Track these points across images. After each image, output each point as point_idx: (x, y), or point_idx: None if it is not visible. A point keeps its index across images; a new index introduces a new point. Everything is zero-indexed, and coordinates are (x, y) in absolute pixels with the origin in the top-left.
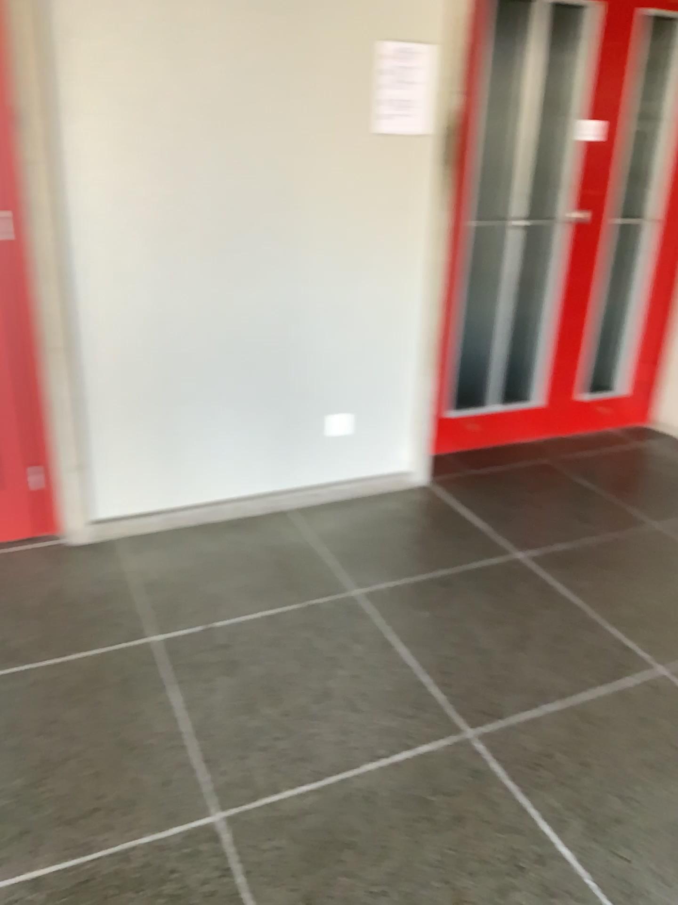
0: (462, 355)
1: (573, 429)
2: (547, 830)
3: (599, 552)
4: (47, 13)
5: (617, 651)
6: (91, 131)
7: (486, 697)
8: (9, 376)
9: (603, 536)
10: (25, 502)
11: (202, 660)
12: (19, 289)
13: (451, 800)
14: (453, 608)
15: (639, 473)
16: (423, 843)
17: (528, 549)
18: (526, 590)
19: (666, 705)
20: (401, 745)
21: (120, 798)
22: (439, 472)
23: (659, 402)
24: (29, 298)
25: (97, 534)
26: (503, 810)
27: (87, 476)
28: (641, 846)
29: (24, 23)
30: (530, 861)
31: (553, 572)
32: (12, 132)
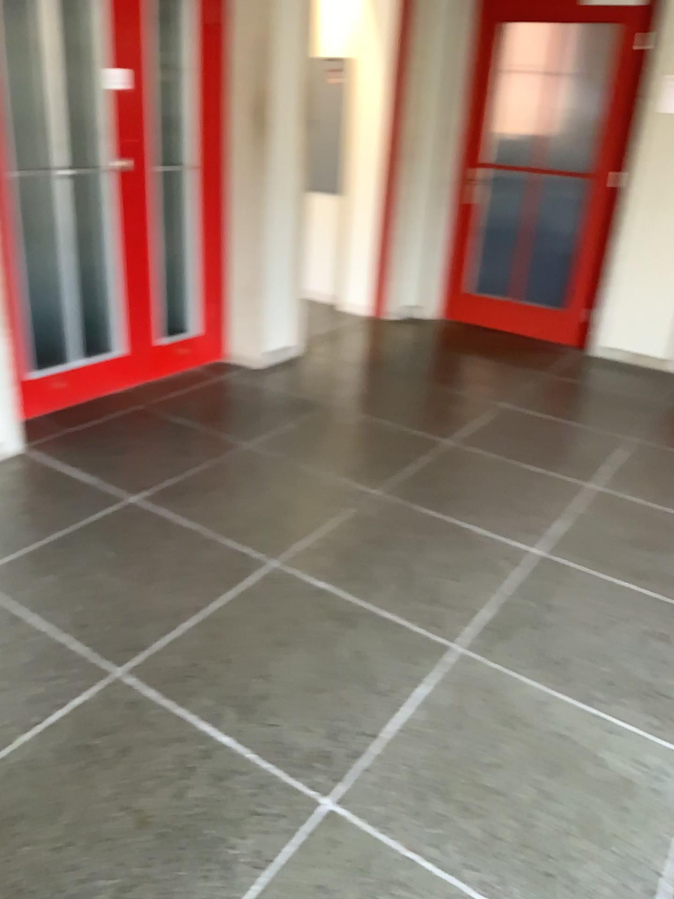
0: (31, 315)
1: (158, 373)
2: (209, 728)
3: (204, 479)
4: None
5: (237, 559)
6: None
7: (129, 635)
8: None
9: (205, 464)
10: None
11: None
12: None
13: (117, 737)
14: (79, 566)
15: (225, 402)
16: (98, 785)
17: (140, 492)
18: (146, 529)
19: (285, 591)
20: (55, 708)
21: None
22: (32, 438)
23: (229, 336)
24: None
25: None
26: (166, 726)
27: None
28: (286, 708)
29: None
30: (200, 759)
31: (167, 507)
32: None
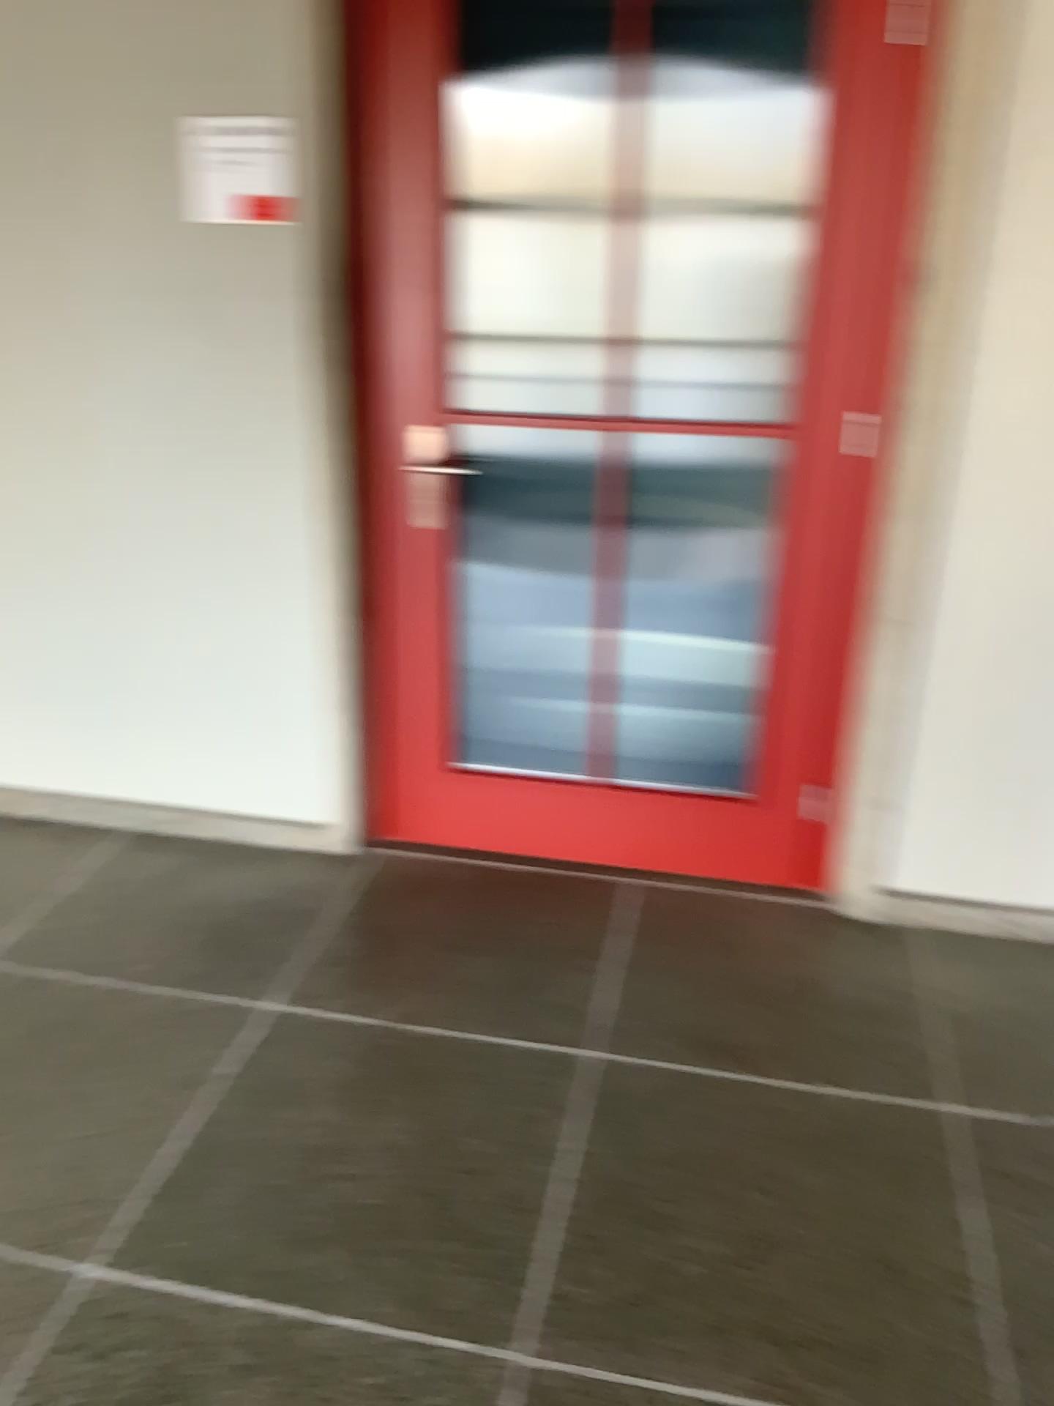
0: None
1: None
2: None
3: None
4: (1005, 127)
5: None
6: (1030, 300)
7: None
8: (818, 651)
9: None
10: (794, 836)
11: (1030, 1179)
12: (862, 529)
13: None
14: None
15: None
16: None
17: None
18: None
19: None
20: None
21: (864, 1347)
22: None
23: None
24: (873, 544)
25: (886, 913)
26: None
27: (894, 821)
28: None
29: (967, 144)
30: None
31: None
32: (909, 303)
